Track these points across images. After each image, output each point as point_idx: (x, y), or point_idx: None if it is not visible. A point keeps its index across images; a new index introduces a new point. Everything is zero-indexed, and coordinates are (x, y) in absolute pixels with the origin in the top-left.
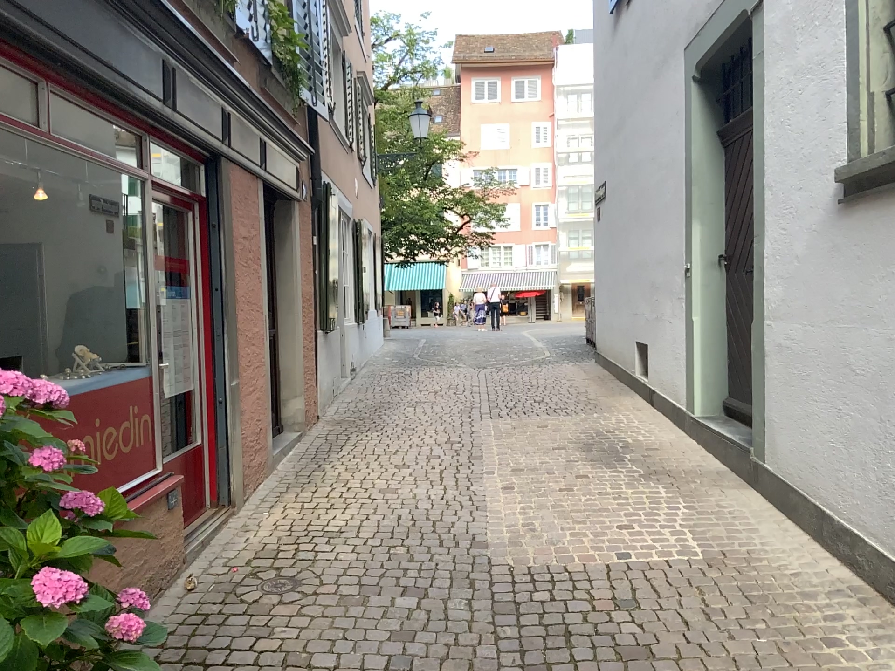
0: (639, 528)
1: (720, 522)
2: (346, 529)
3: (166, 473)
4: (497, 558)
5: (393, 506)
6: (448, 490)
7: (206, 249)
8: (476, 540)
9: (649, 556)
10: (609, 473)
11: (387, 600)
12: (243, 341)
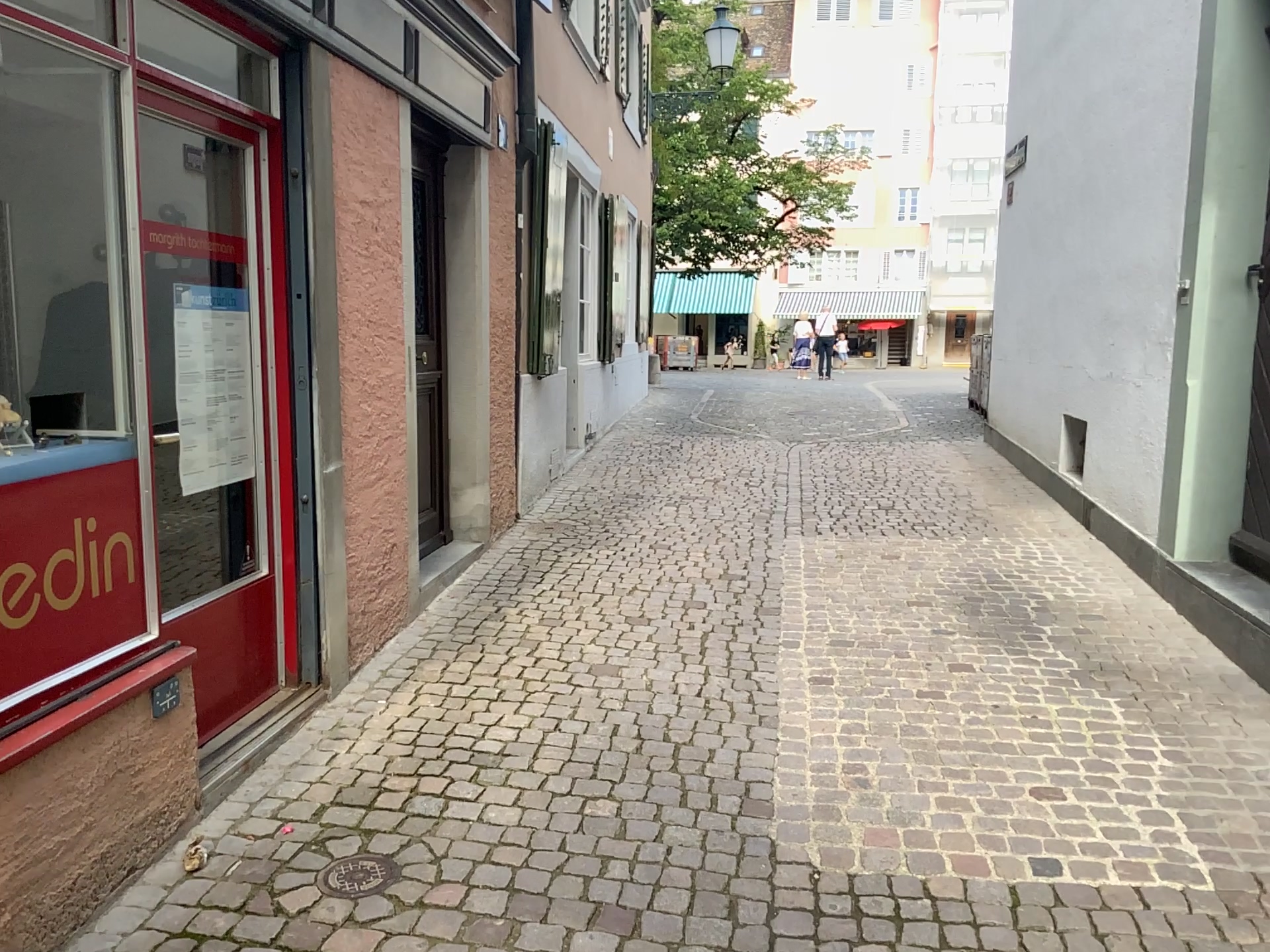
0: (1076, 800)
1: (1246, 802)
2: (511, 751)
3: (155, 646)
4: (788, 847)
5: (607, 705)
6: (712, 675)
7: (278, 219)
8: (750, 799)
9: (1101, 876)
10: (1011, 664)
11: (554, 940)
12: (353, 393)
